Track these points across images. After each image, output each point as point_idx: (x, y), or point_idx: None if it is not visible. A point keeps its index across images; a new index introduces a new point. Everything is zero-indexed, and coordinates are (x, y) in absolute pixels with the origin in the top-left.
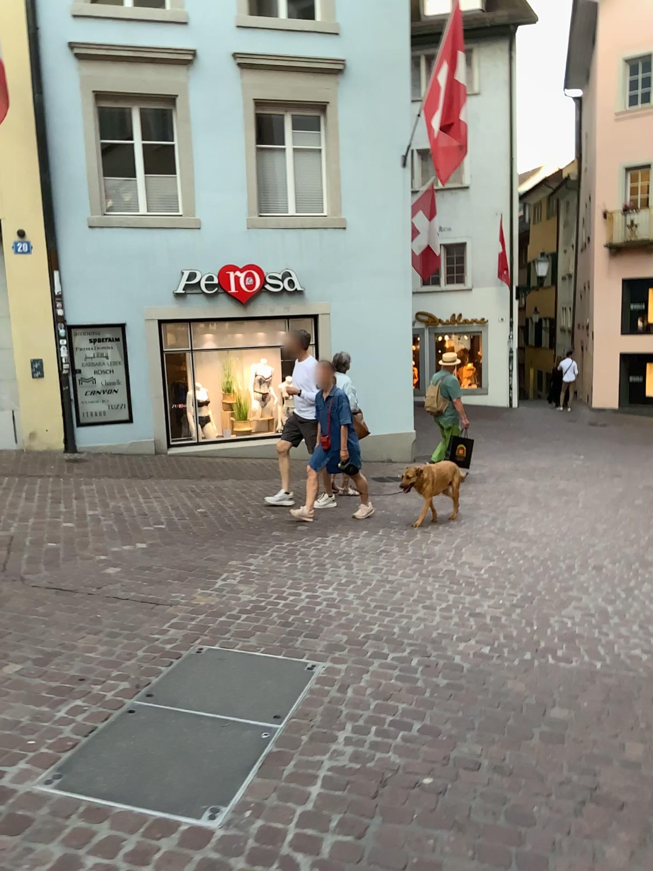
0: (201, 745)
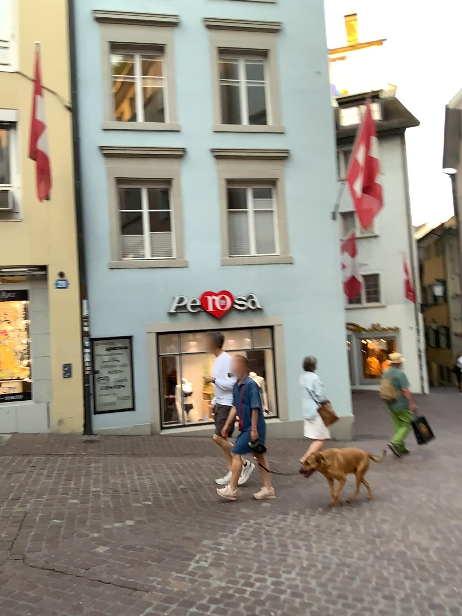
0: None
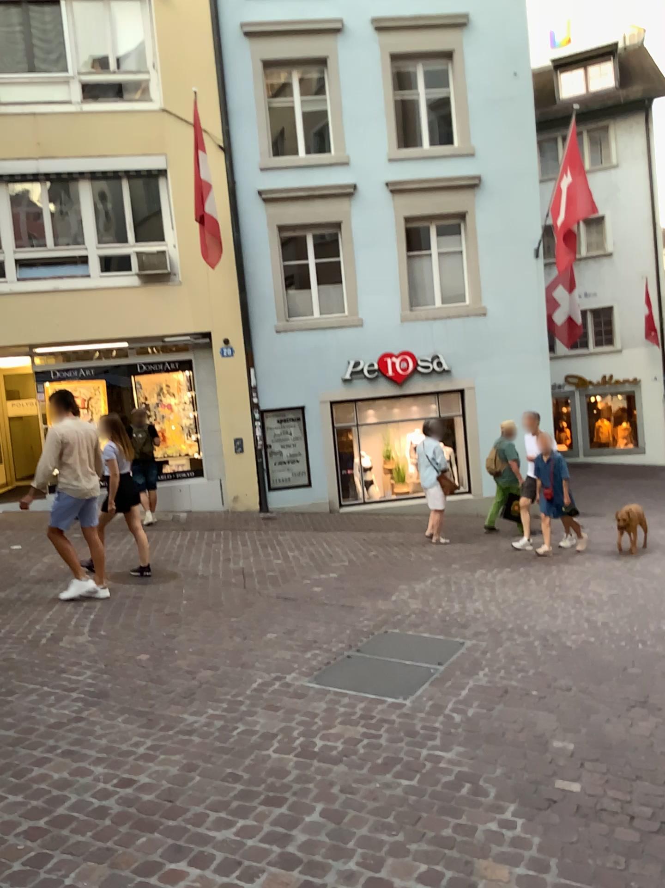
0: (395, 671)
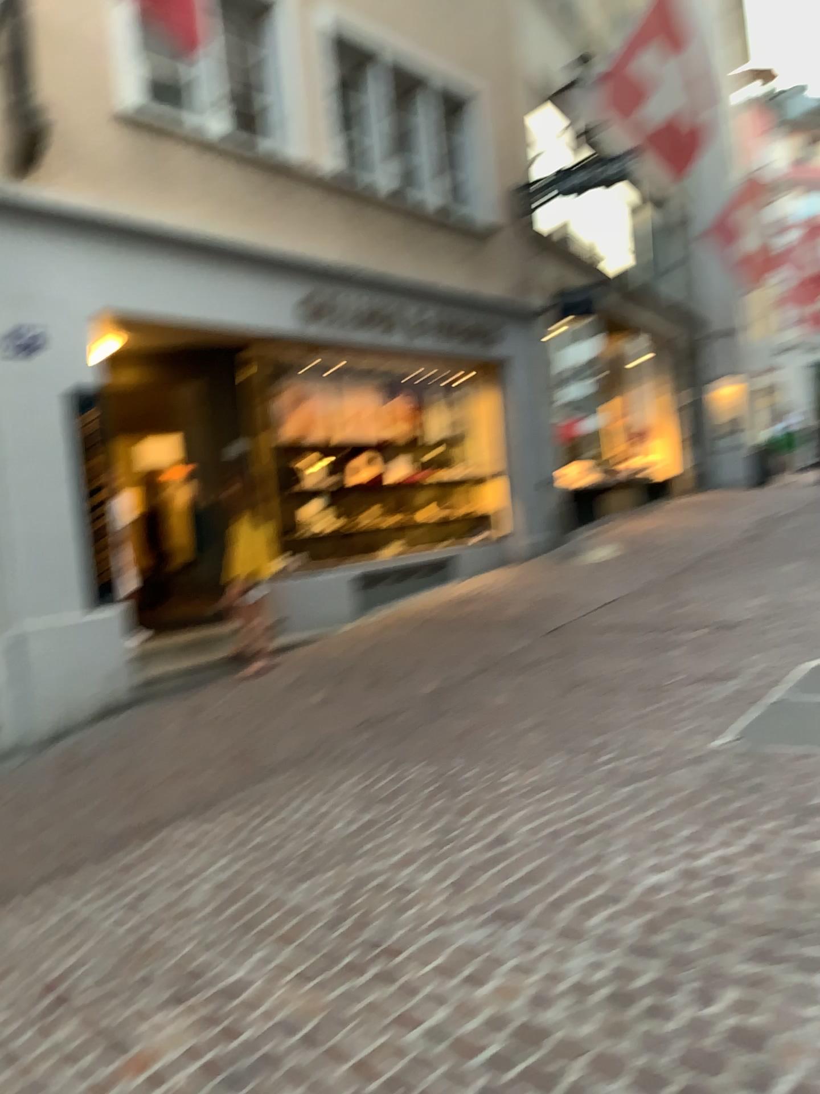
0: None
